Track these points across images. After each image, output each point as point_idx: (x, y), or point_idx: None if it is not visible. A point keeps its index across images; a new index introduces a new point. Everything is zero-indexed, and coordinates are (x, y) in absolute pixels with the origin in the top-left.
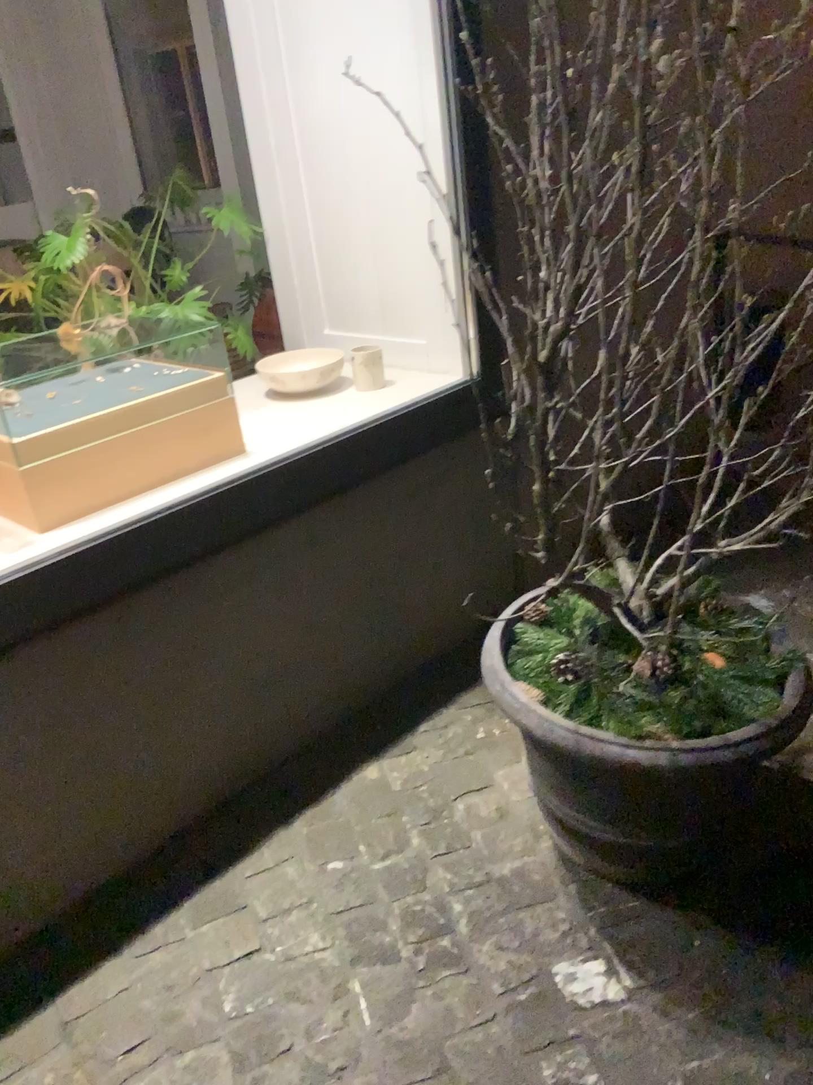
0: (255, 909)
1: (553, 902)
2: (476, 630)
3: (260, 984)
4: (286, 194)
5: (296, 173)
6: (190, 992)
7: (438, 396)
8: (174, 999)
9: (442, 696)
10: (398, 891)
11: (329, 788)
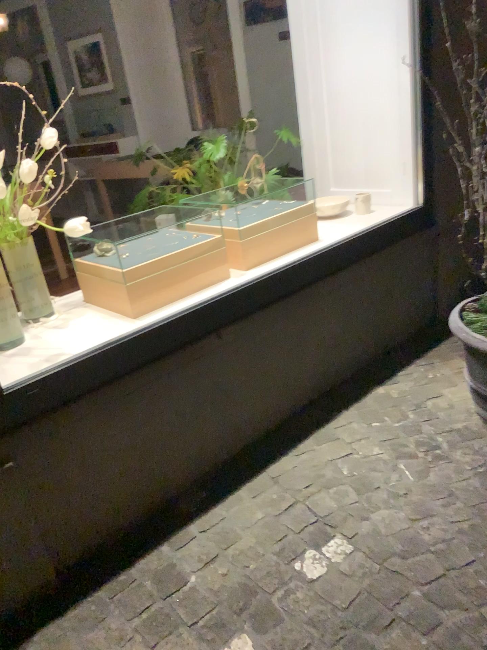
0: (346, 438)
1: (486, 436)
2: (416, 333)
3: (359, 463)
4: (316, 122)
5: (323, 111)
6: (328, 465)
7: (405, 214)
8: (322, 468)
9: (407, 360)
10: (411, 432)
11: (364, 395)
